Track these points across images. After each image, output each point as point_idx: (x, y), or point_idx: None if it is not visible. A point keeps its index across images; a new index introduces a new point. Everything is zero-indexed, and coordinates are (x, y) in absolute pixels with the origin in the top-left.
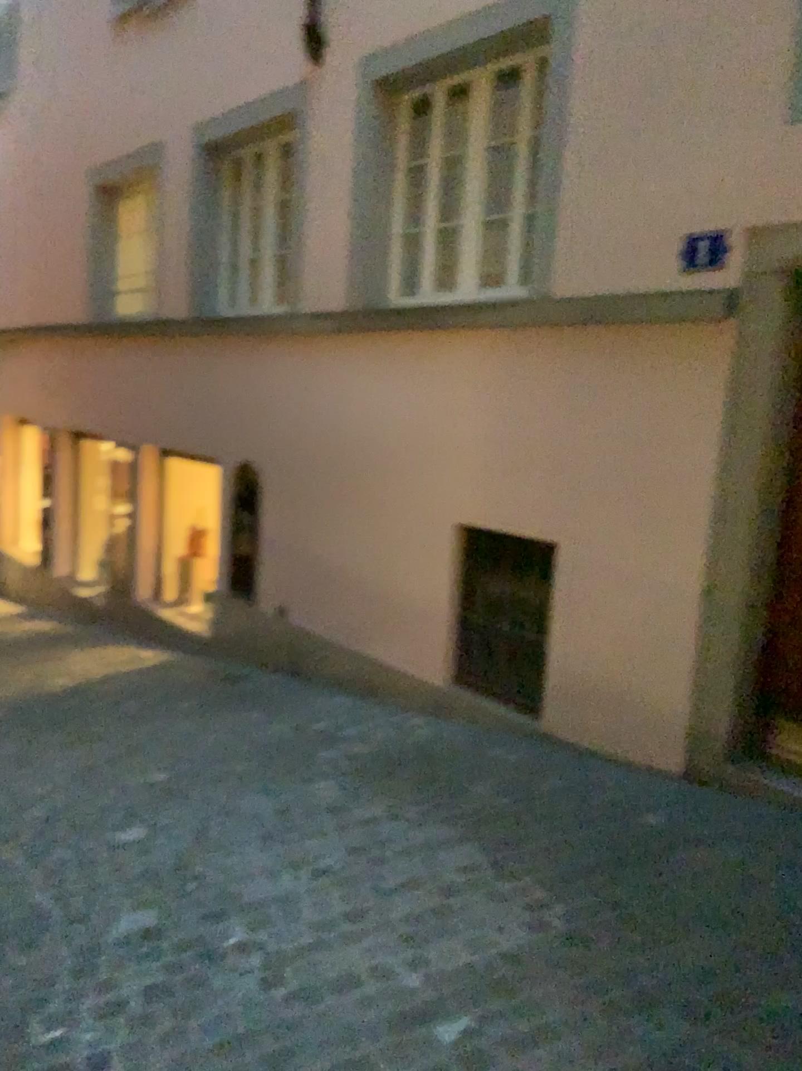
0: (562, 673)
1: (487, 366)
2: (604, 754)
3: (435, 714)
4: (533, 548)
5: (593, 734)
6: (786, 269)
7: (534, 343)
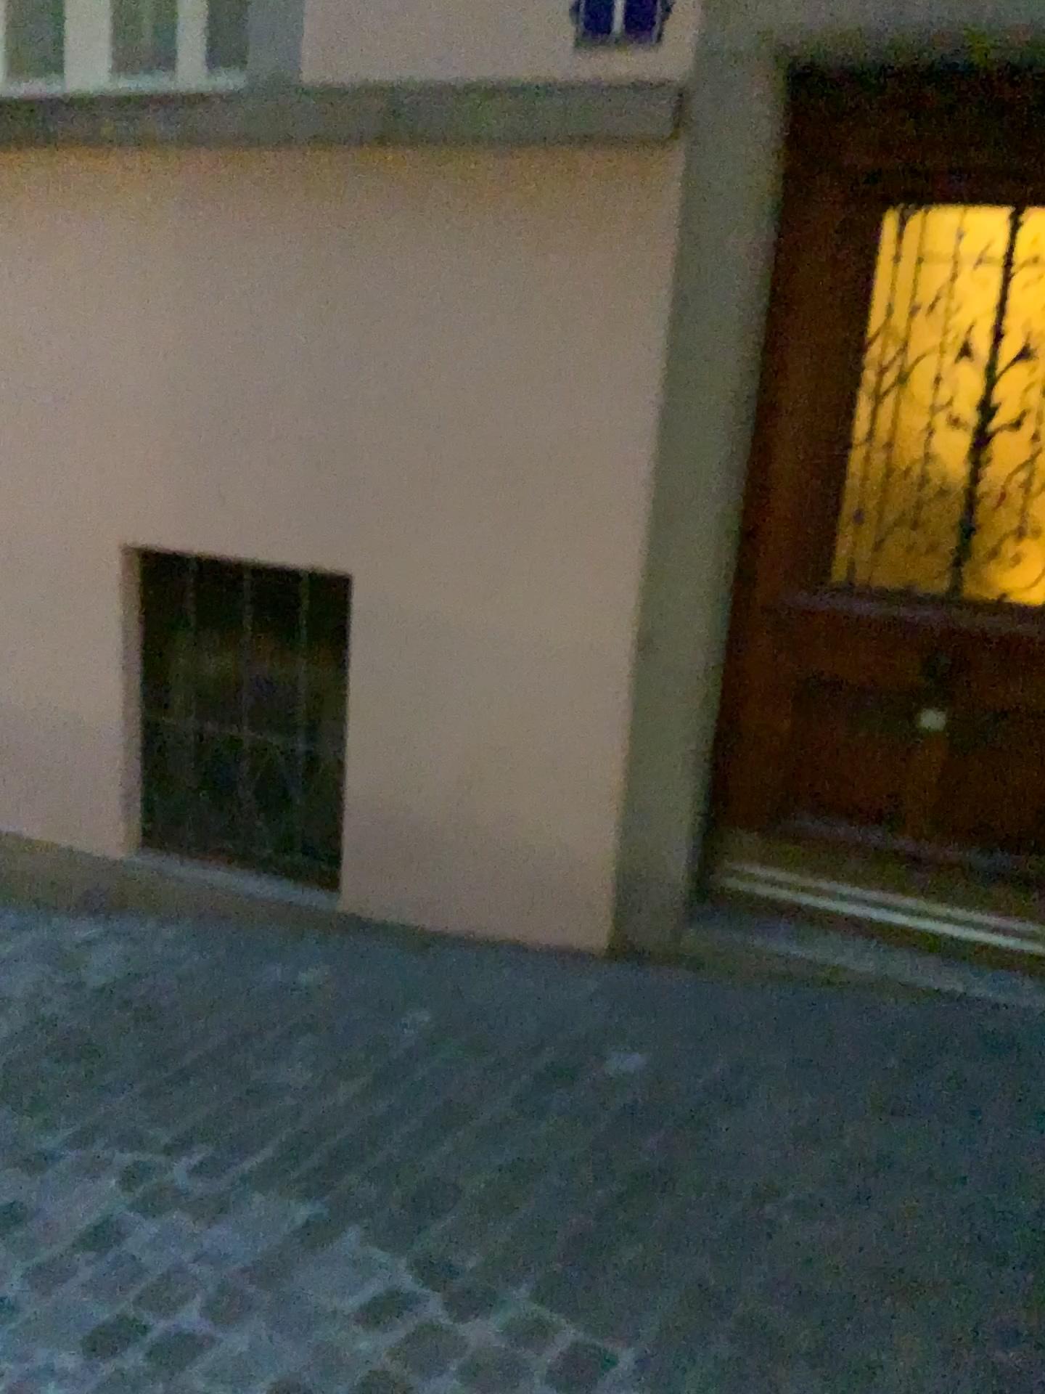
0: (374, 808)
1: (169, 232)
2: (468, 939)
3: (116, 910)
4: (299, 587)
5: (444, 906)
6: (778, 51)
7: (275, 184)
